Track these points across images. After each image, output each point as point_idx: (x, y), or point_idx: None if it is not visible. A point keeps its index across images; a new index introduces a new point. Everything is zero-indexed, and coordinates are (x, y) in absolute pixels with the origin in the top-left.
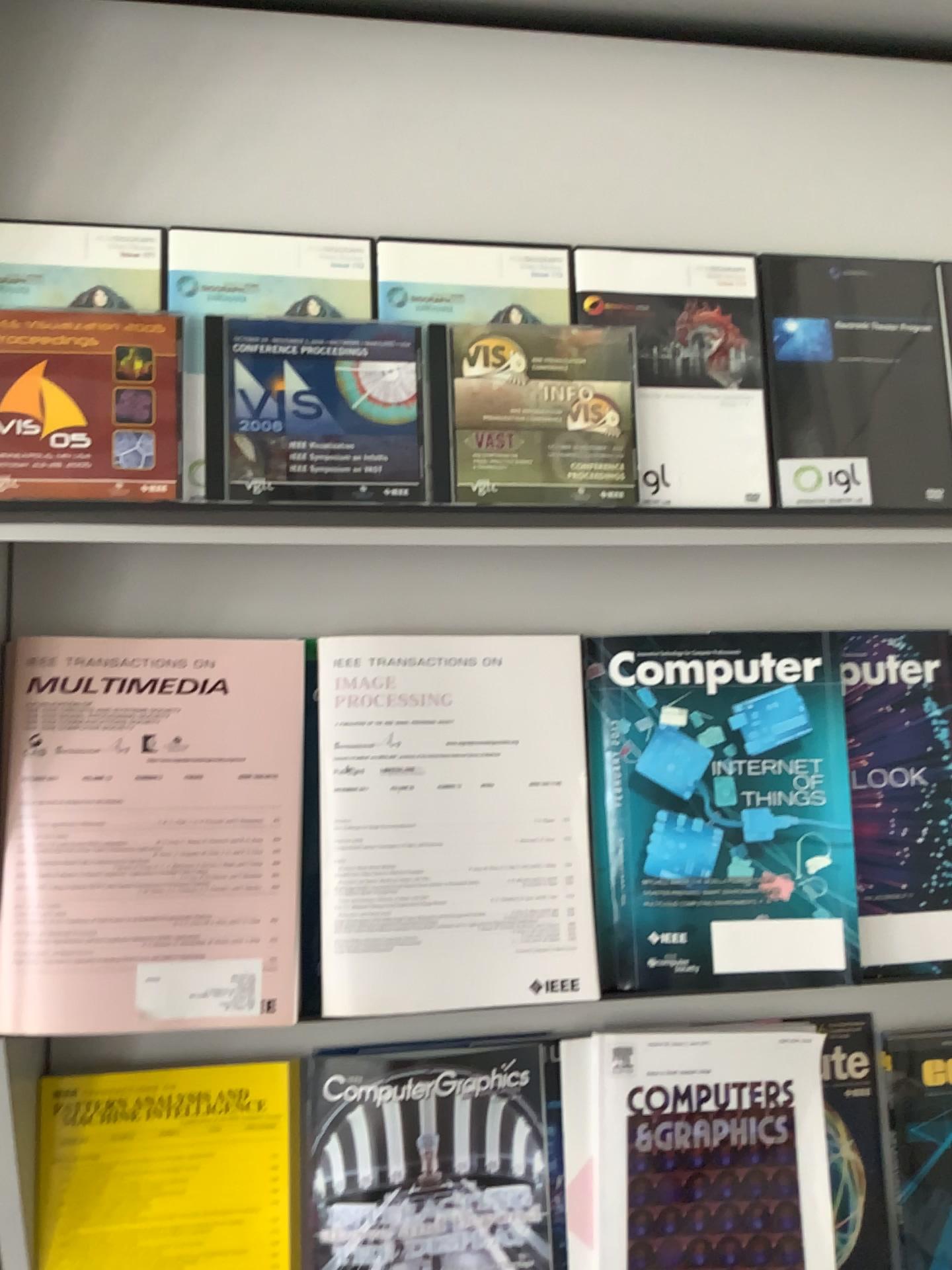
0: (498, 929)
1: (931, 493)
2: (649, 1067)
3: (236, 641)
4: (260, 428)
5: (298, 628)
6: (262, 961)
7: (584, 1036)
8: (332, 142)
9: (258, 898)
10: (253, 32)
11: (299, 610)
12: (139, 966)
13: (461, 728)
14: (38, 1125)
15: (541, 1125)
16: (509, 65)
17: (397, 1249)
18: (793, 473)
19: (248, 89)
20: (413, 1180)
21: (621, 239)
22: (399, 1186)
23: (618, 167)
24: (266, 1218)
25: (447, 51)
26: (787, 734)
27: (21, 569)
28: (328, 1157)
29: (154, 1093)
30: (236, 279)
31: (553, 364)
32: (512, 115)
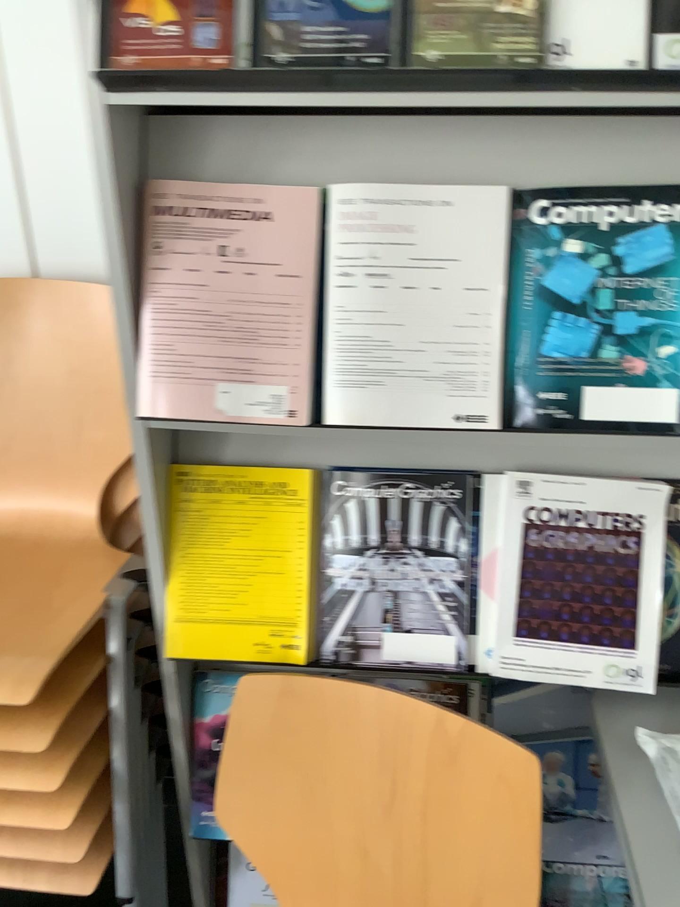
0: (438, 379)
1: None
2: (543, 496)
3: (278, 188)
4: (285, 18)
5: (319, 183)
6: (288, 387)
7: (501, 474)
8: None
9: (287, 350)
10: None
11: (320, 171)
12: (216, 385)
13: (421, 248)
14: (166, 489)
15: (468, 525)
16: None
17: (372, 584)
18: (666, 45)
19: None
20: (384, 547)
21: None
22: (375, 549)
23: None
24: (295, 558)
25: None
26: (654, 260)
27: (148, 141)
28: (333, 528)
29: (232, 480)
30: None
31: None
32: None
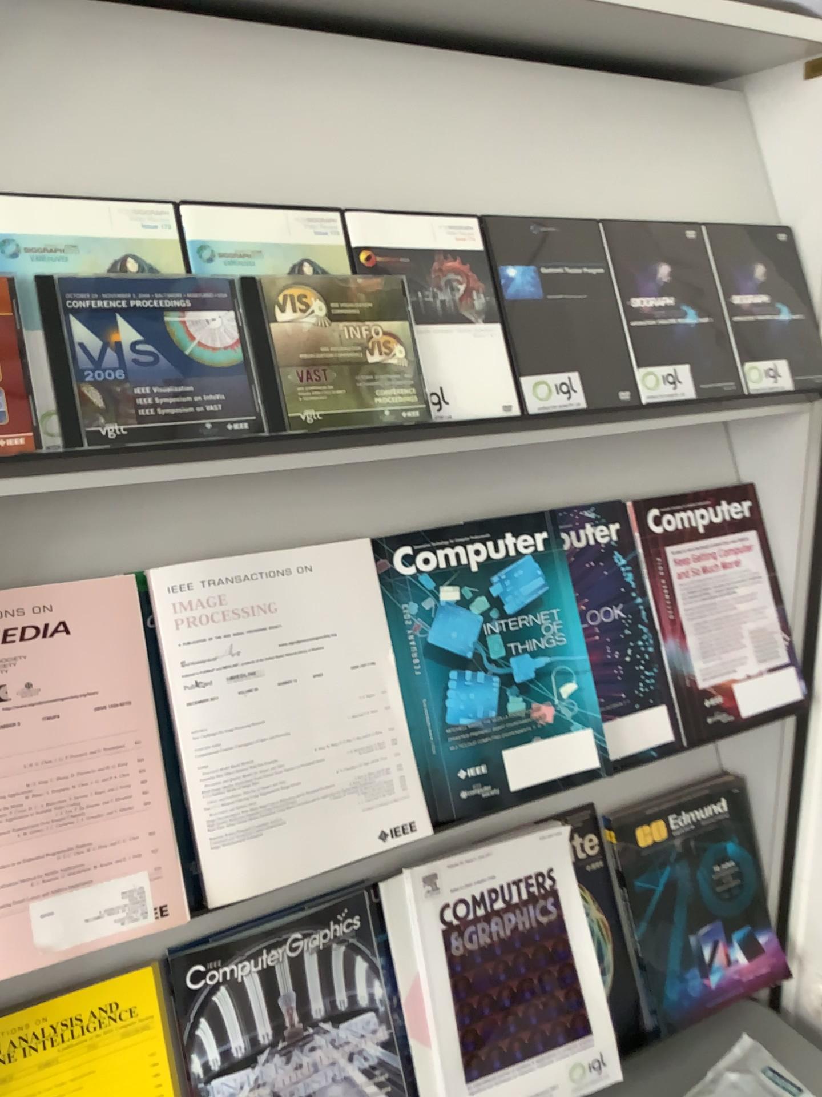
0: (345, 795)
1: (622, 393)
2: (450, 886)
3: (68, 584)
4: (105, 378)
5: (120, 565)
6: (147, 872)
7: (395, 875)
8: (117, 115)
9: (133, 816)
10: (26, 9)
11: (118, 548)
12: (28, 907)
13: (286, 630)
14: None
15: (374, 958)
16: (259, 53)
17: None
18: (532, 386)
19: (30, 63)
20: (278, 1037)
21: (374, 202)
22: (268, 1046)
23: (360, 143)
24: None
25: (206, 37)
26: (532, 594)
27: None
28: (201, 1041)
29: (24, 1033)
30: (55, 241)
31: (345, 308)
32: (269, 96)
